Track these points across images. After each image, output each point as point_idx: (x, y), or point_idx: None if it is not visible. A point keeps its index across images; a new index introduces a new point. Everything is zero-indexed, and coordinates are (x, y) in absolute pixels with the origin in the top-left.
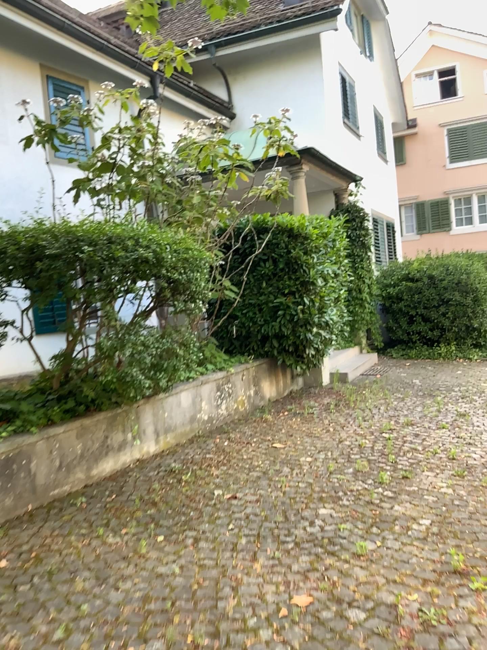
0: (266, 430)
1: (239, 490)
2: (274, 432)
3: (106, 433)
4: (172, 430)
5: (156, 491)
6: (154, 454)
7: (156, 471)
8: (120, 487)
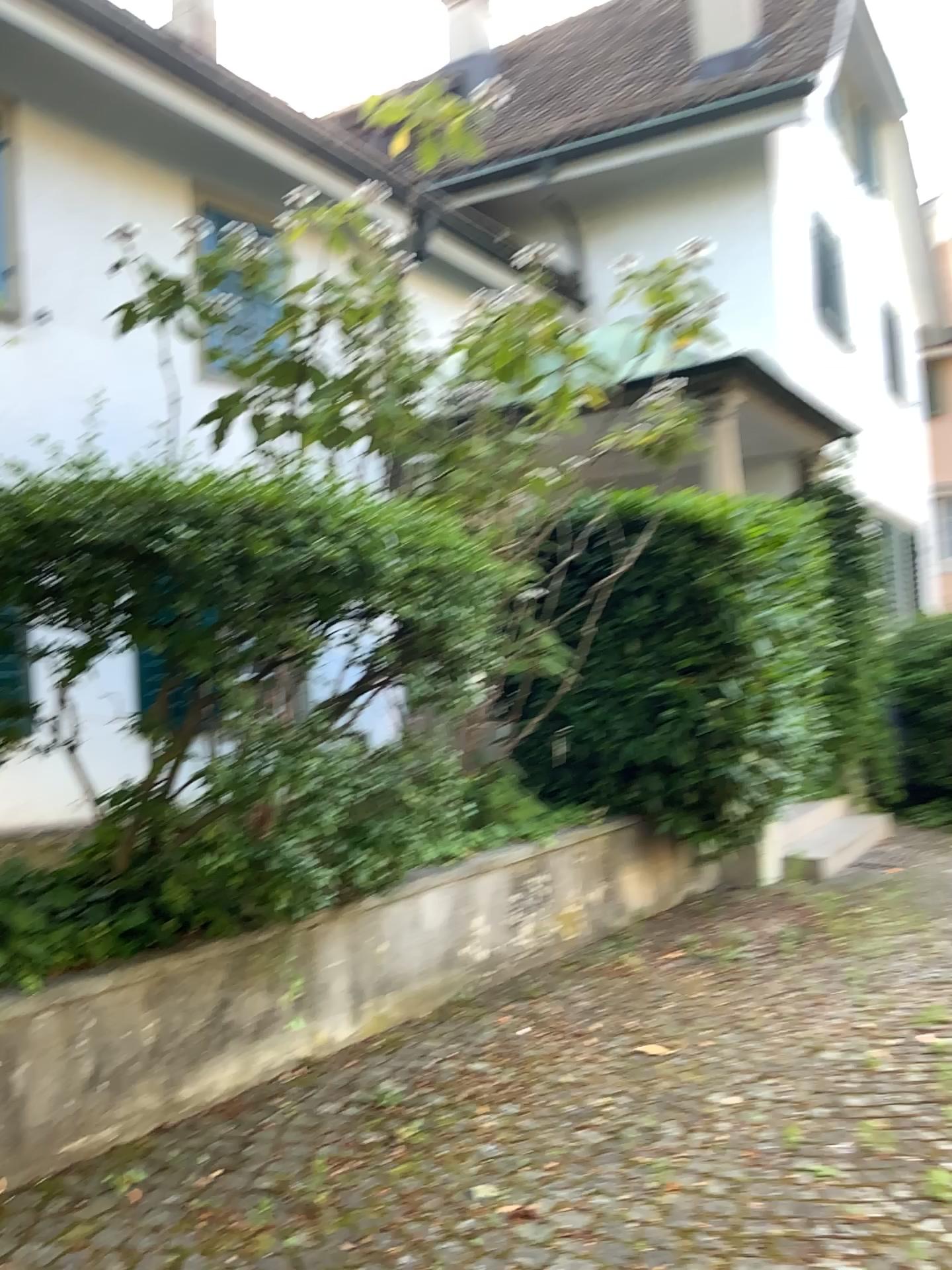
0: (630, 1003)
1: (541, 1198)
2: (650, 1013)
3: (223, 994)
4: (400, 987)
5: (322, 1175)
6: (344, 1050)
7: (339, 1106)
8: (237, 1149)
